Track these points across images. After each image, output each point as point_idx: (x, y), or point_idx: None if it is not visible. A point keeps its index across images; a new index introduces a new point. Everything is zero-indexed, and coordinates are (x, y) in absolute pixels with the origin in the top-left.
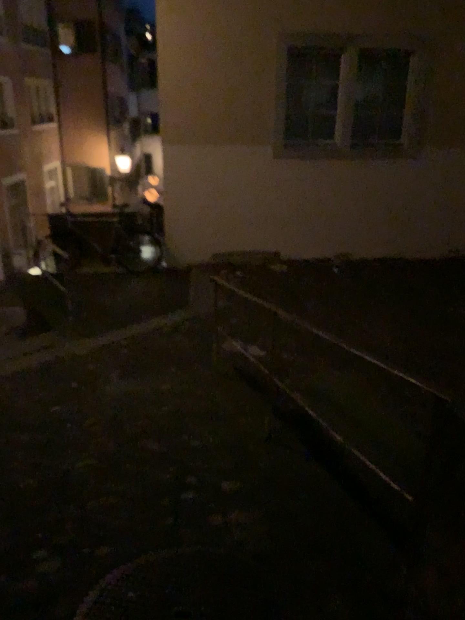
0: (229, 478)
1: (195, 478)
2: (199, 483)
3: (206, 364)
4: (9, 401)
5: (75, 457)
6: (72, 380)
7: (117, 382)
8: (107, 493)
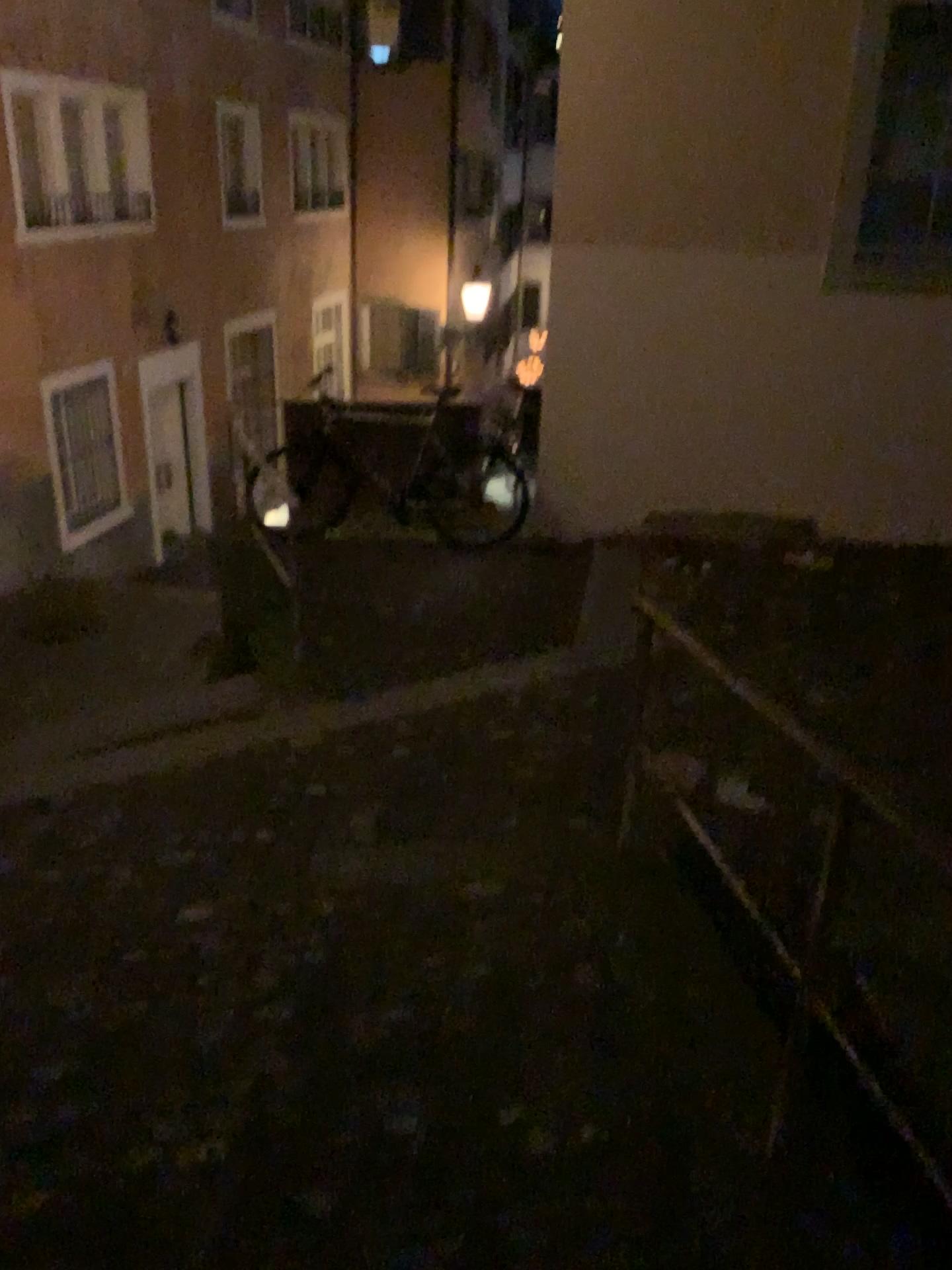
0: None
1: None
2: None
3: (601, 826)
4: (98, 866)
5: (186, 1117)
6: (259, 824)
7: (364, 852)
8: None
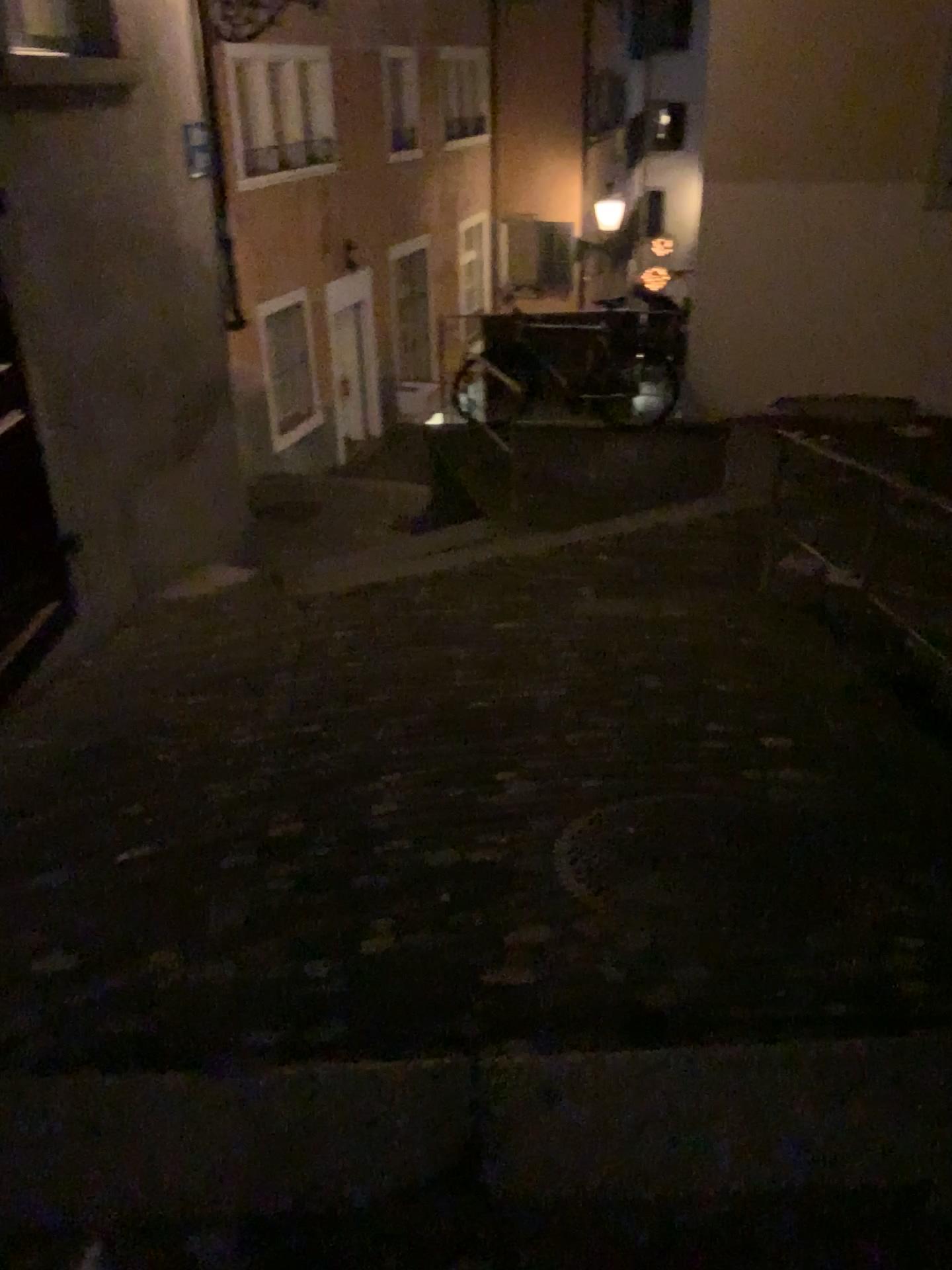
0: (777, 730)
1: (723, 724)
2: (729, 730)
3: (750, 587)
4: (432, 609)
5: (543, 682)
6: (524, 589)
7: (597, 599)
8: (593, 725)
